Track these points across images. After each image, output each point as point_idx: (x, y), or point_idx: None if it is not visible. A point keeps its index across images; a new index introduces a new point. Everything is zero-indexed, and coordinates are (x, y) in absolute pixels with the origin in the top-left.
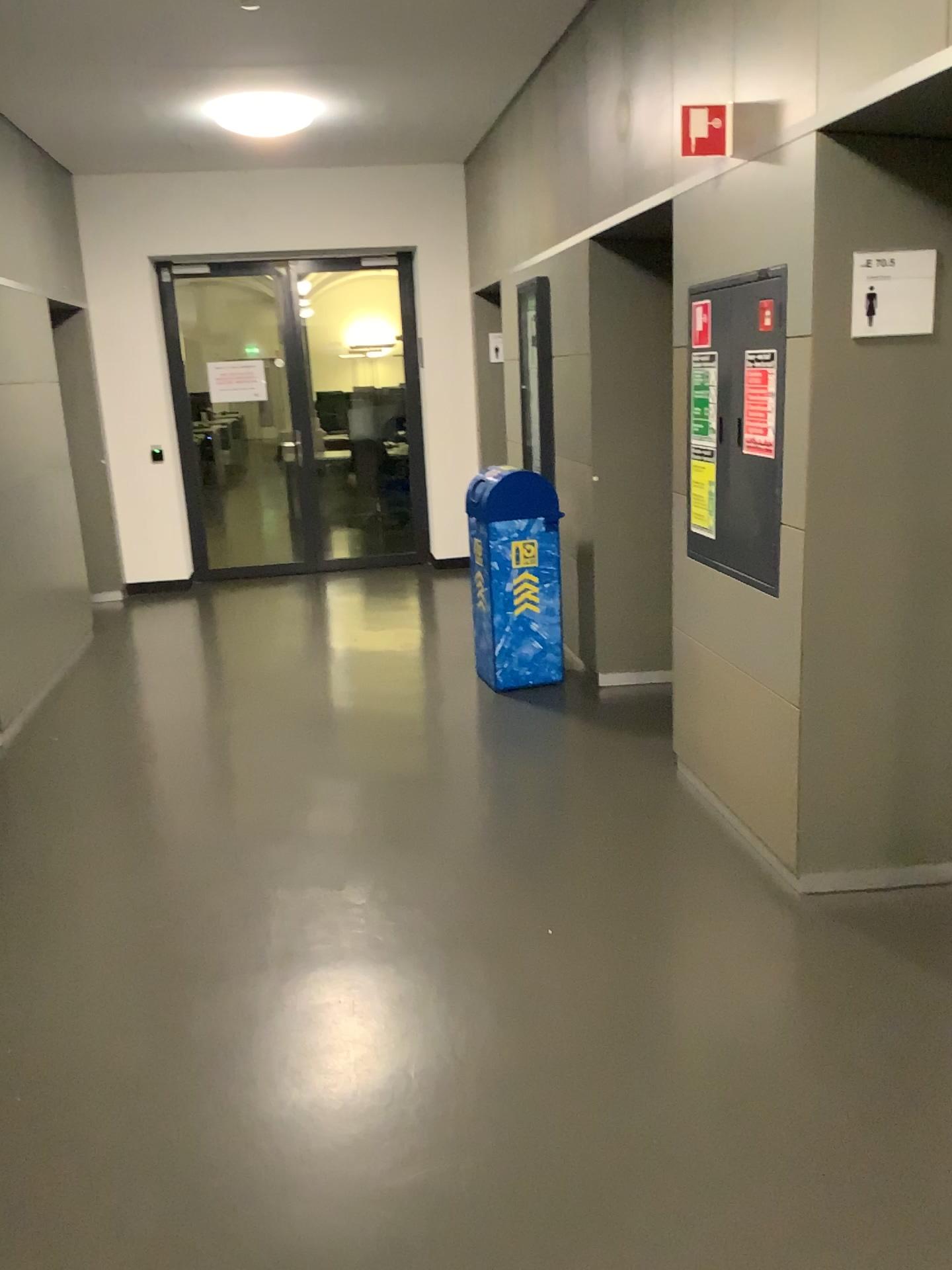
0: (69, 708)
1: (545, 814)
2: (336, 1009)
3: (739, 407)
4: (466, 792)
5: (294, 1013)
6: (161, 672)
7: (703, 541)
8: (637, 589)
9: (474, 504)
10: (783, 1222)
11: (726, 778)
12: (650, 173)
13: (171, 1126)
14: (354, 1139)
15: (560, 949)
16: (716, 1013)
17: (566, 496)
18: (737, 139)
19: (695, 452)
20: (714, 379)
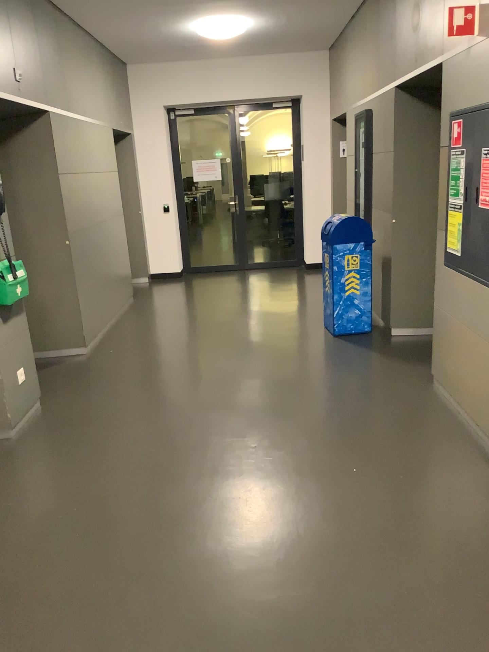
0: (118, 336)
1: (357, 404)
2: (239, 502)
3: (477, 181)
4: (315, 389)
5: (218, 502)
6: (164, 319)
7: (452, 257)
8: (415, 282)
9: (326, 235)
10: (481, 647)
11: (461, 389)
12: (430, 48)
13: (152, 555)
14: (244, 572)
15: (361, 479)
16: (448, 522)
17: (377, 231)
18: (482, 24)
19: (450, 206)
20: (463, 165)
